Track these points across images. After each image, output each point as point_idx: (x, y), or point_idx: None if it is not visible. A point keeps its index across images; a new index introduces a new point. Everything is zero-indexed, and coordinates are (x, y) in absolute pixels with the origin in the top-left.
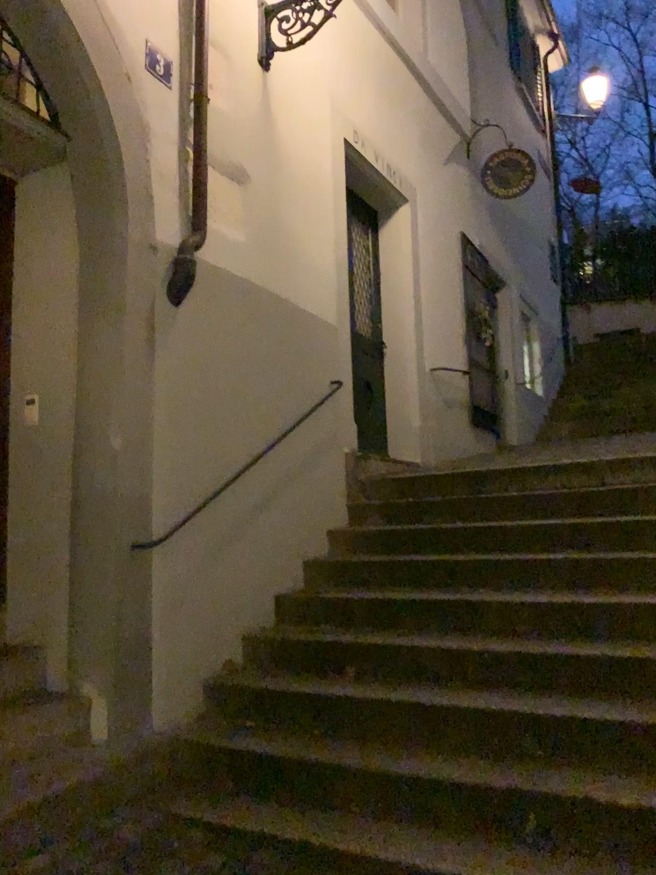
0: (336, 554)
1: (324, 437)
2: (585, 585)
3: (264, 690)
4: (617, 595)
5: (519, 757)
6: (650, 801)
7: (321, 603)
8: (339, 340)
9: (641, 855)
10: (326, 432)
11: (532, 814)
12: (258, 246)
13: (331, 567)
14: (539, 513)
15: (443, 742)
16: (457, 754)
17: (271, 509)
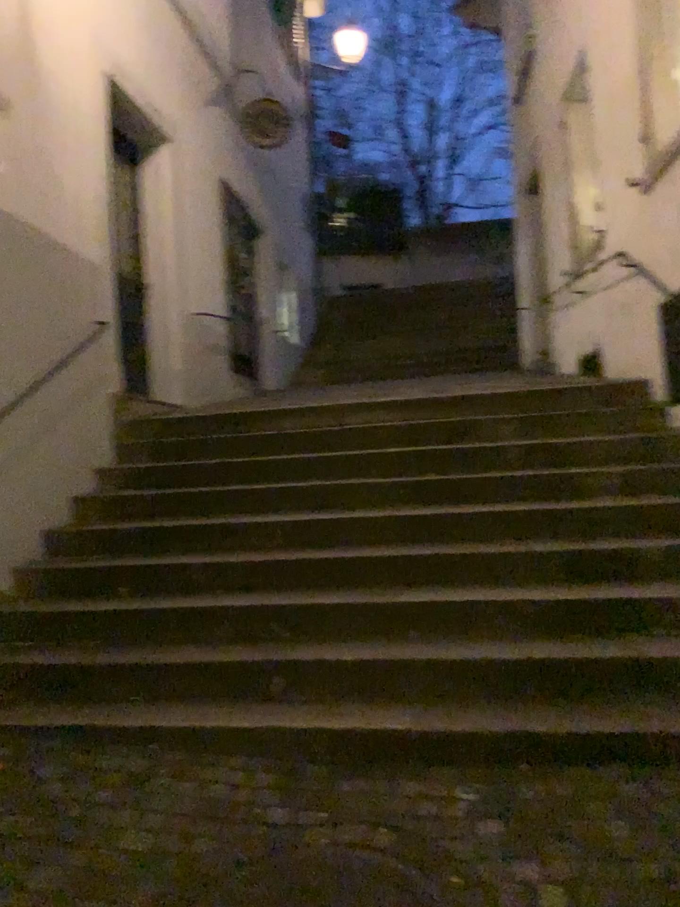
0: (101, 490)
1: (88, 377)
2: (324, 507)
3: (37, 613)
4: (348, 513)
5: (269, 640)
6: (364, 658)
7: (89, 535)
8: (102, 281)
9: (356, 694)
10: (90, 372)
11: (278, 678)
12: (20, 181)
13: (96, 502)
14: (289, 449)
15: (207, 637)
16: (219, 644)
17: (37, 447)
